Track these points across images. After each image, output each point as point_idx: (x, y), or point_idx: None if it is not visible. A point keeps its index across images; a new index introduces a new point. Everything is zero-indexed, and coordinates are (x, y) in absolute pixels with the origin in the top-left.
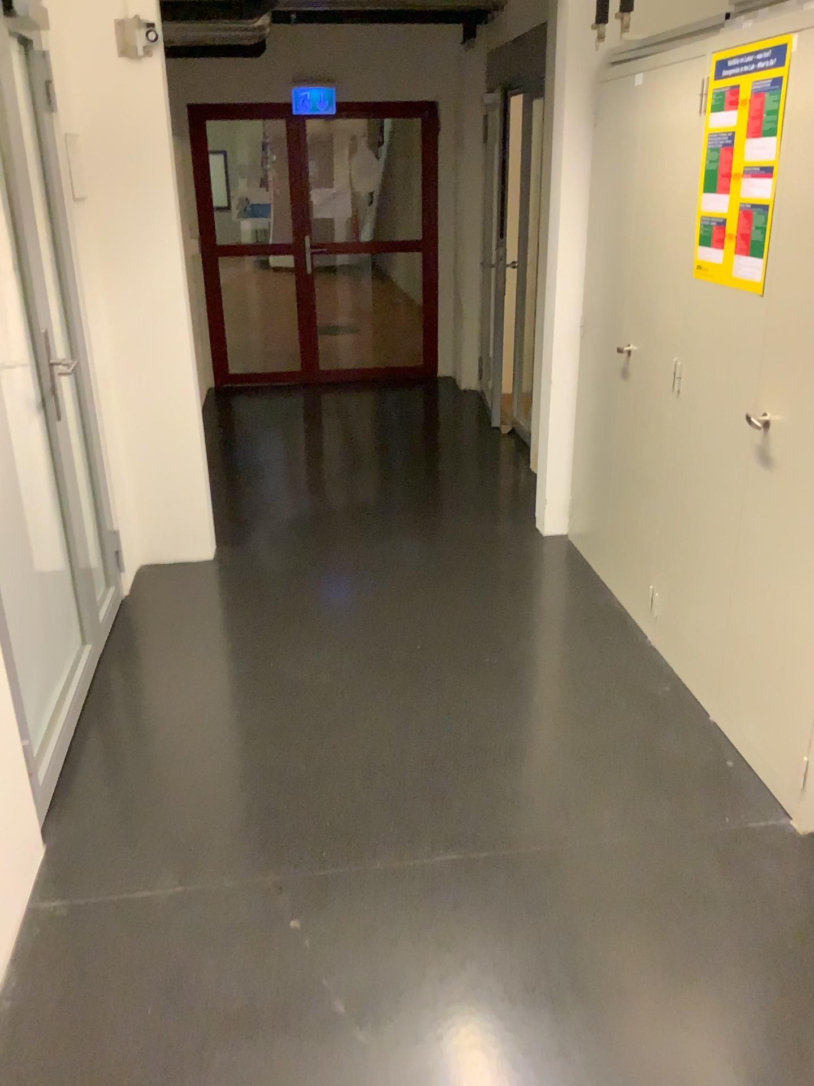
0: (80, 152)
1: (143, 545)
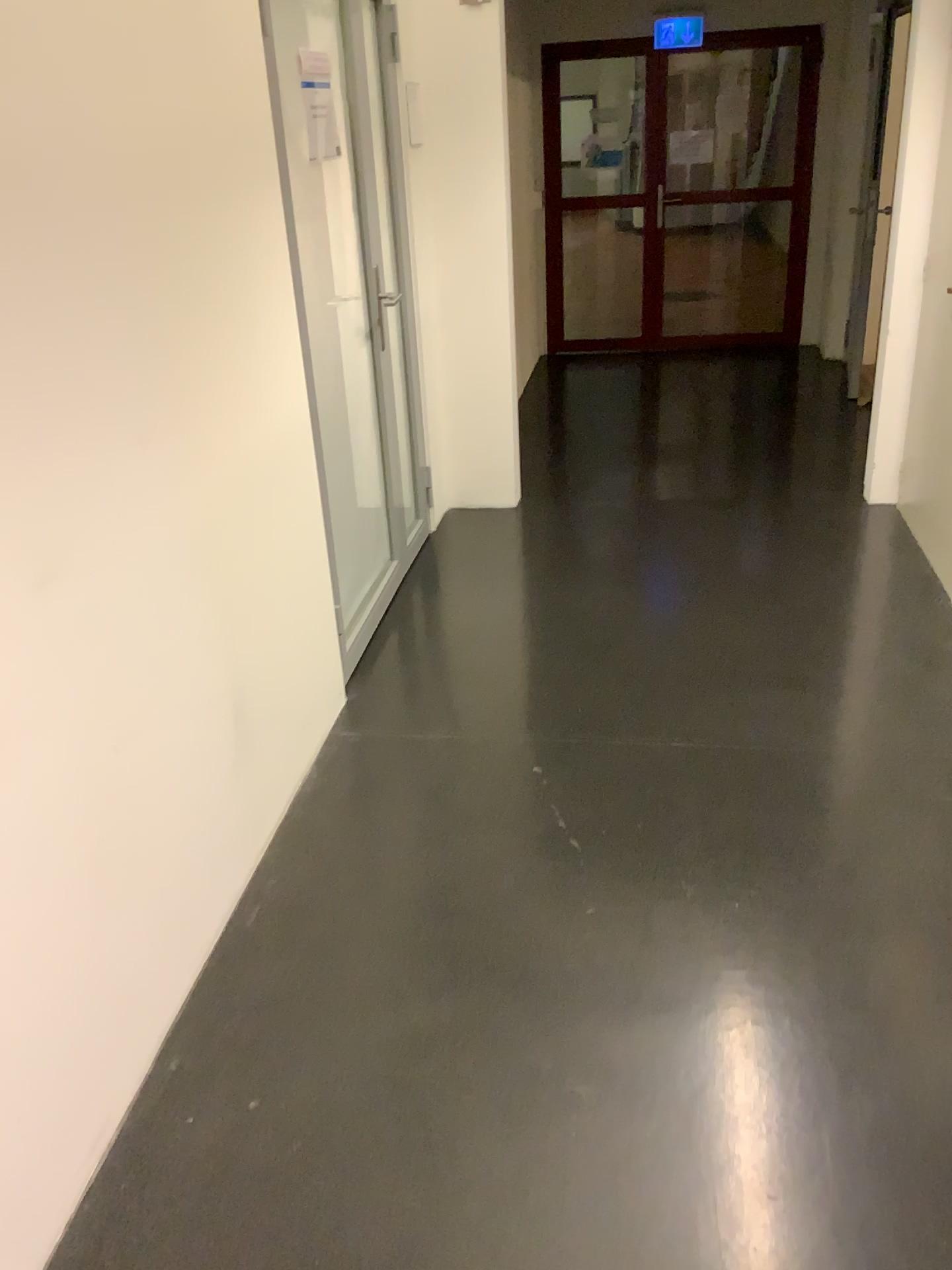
0: (419, 101)
1: (453, 485)
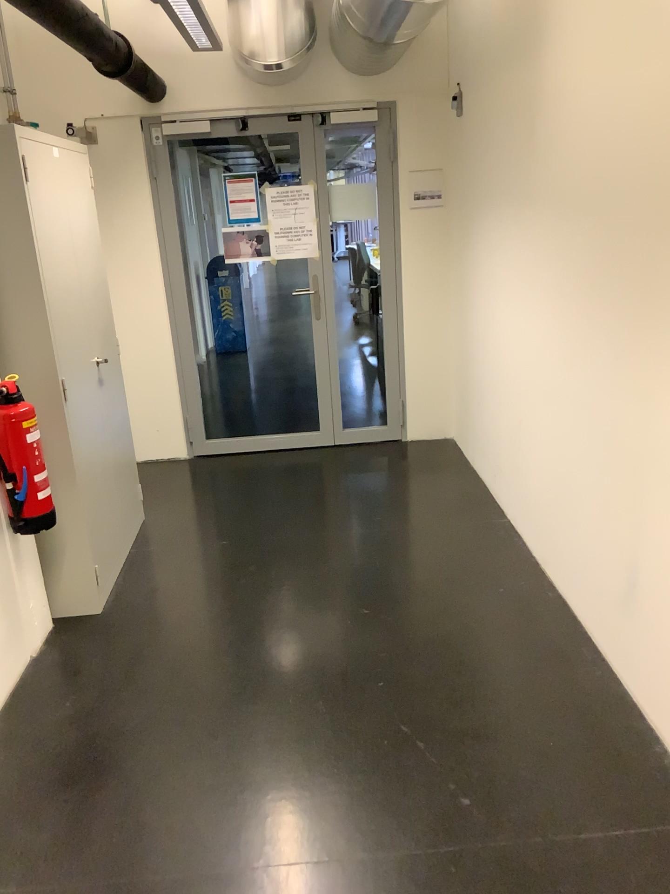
0: None
1: None
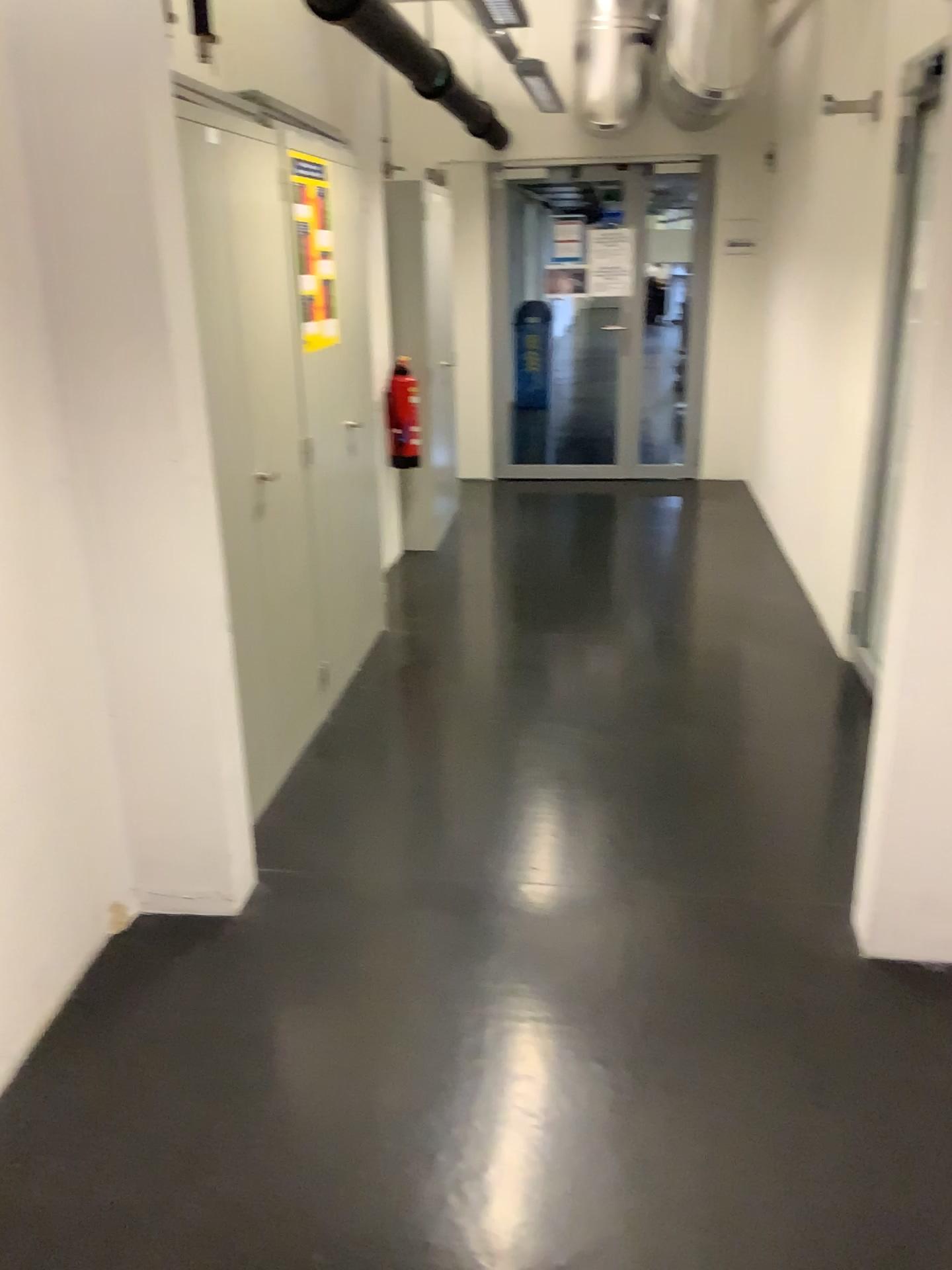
0: None
1: None
